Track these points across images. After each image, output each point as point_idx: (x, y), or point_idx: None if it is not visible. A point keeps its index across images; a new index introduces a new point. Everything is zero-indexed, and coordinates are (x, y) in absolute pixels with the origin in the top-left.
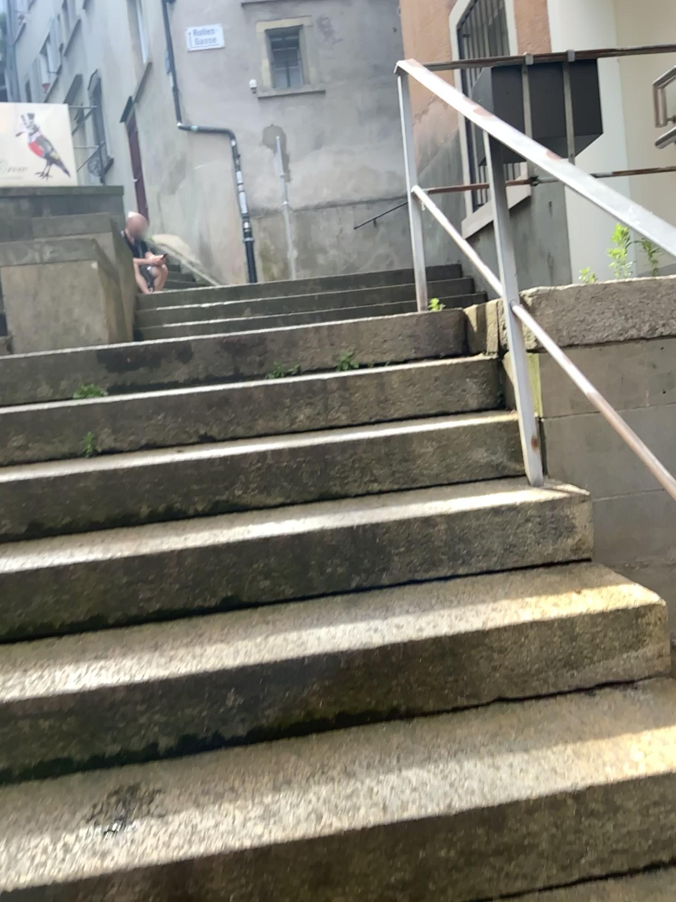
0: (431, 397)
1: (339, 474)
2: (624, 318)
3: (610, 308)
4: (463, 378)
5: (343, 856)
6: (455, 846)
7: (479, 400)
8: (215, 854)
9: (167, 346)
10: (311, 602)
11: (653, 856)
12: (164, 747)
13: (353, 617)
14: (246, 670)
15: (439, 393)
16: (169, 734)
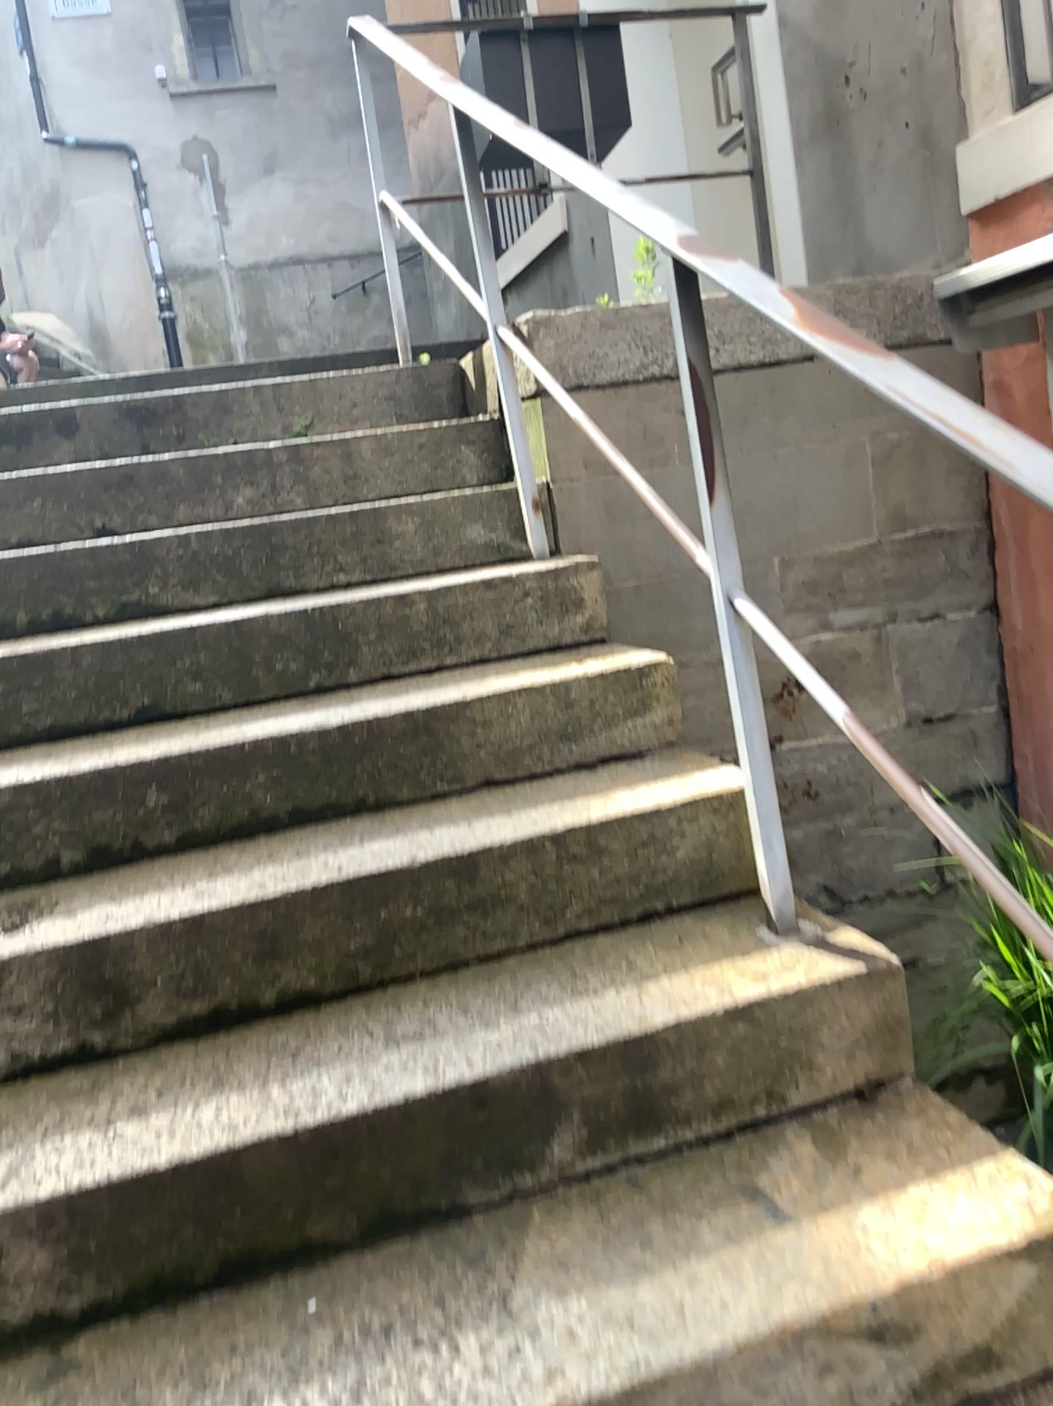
0: (415, 469)
1: (290, 560)
2: (644, 349)
3: (625, 336)
4: (456, 444)
5: (291, 923)
6: (422, 903)
7: (478, 471)
8: (137, 928)
9: (43, 416)
10: (255, 701)
11: (645, 902)
12: (69, 861)
13: (307, 705)
14: (168, 760)
15: (426, 463)
16: (75, 843)
